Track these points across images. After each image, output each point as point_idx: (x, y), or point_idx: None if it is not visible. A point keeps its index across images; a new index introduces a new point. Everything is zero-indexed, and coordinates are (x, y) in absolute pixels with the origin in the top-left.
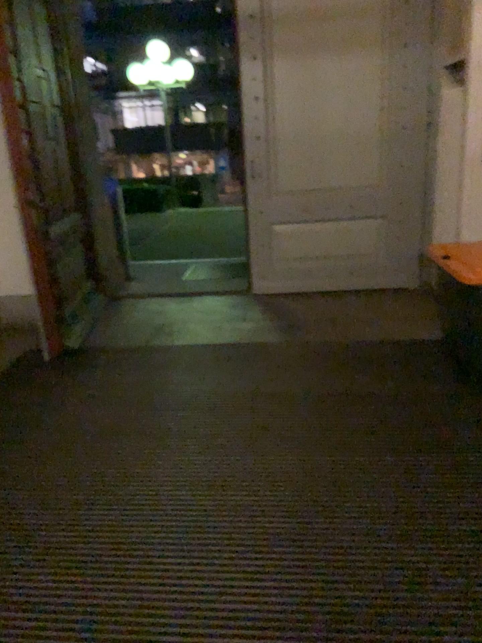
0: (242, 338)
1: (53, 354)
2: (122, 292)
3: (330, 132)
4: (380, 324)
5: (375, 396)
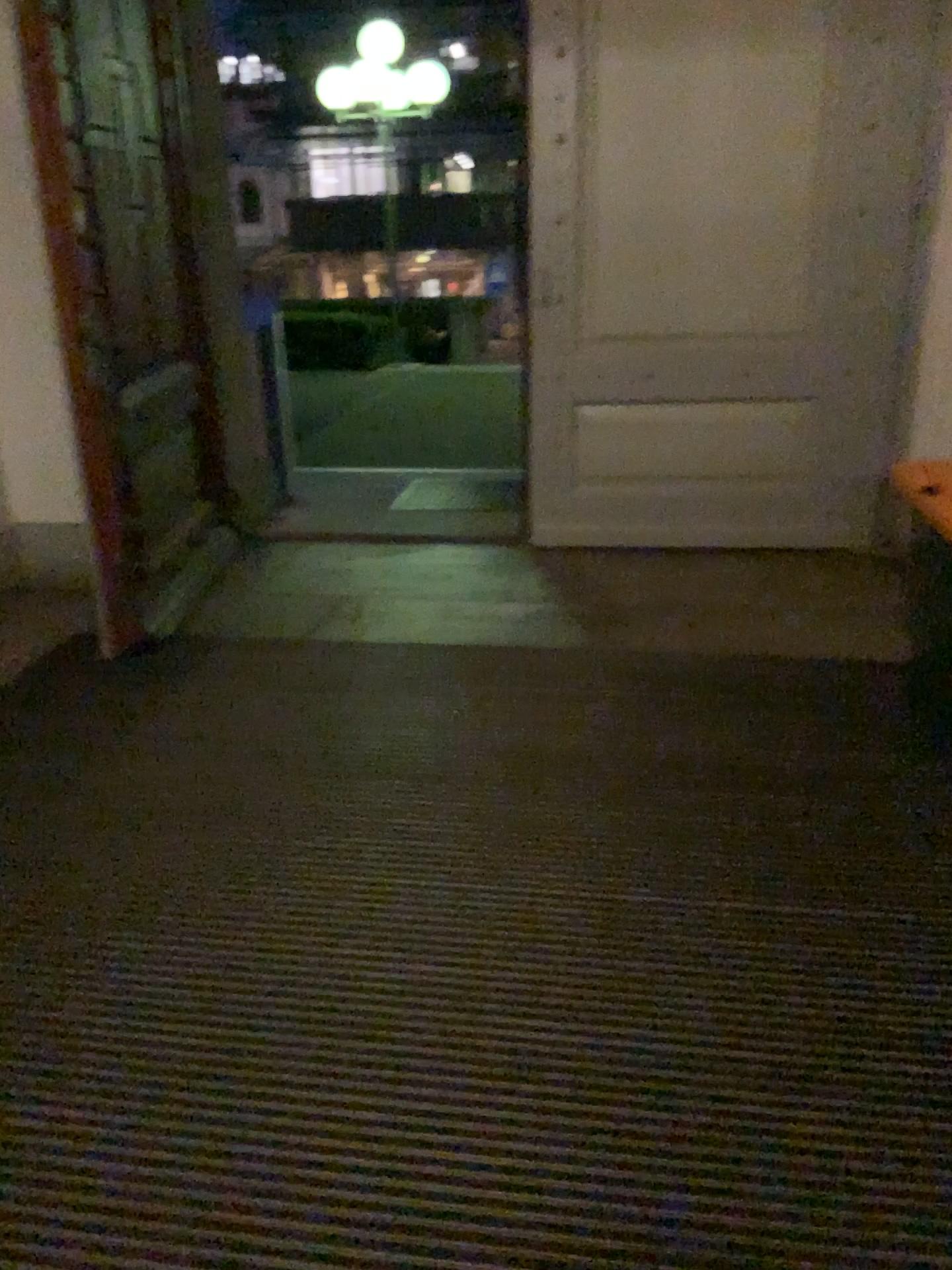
0: (503, 634)
1: (121, 646)
2: (273, 527)
3: (711, 215)
4: (789, 621)
5: (766, 770)
